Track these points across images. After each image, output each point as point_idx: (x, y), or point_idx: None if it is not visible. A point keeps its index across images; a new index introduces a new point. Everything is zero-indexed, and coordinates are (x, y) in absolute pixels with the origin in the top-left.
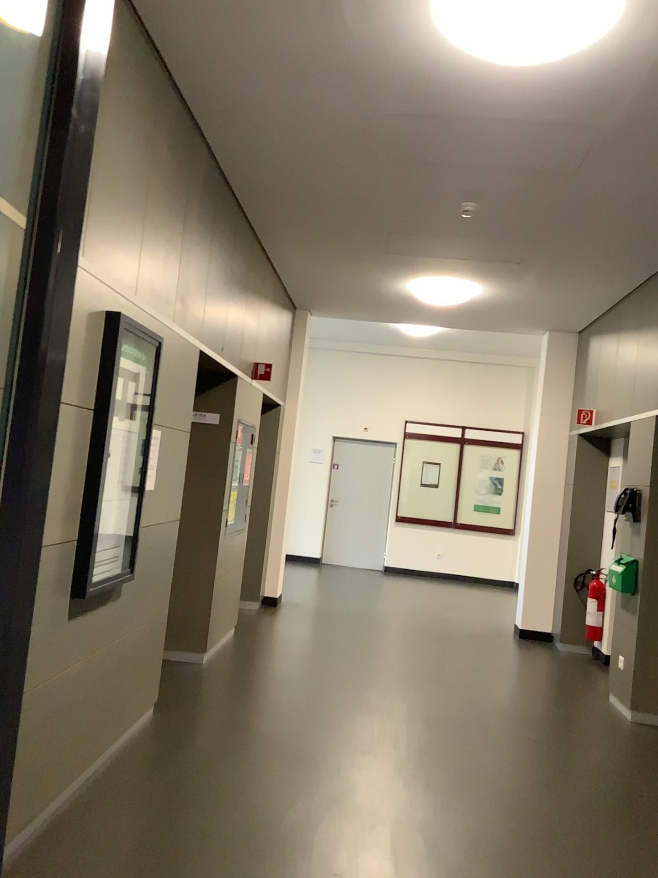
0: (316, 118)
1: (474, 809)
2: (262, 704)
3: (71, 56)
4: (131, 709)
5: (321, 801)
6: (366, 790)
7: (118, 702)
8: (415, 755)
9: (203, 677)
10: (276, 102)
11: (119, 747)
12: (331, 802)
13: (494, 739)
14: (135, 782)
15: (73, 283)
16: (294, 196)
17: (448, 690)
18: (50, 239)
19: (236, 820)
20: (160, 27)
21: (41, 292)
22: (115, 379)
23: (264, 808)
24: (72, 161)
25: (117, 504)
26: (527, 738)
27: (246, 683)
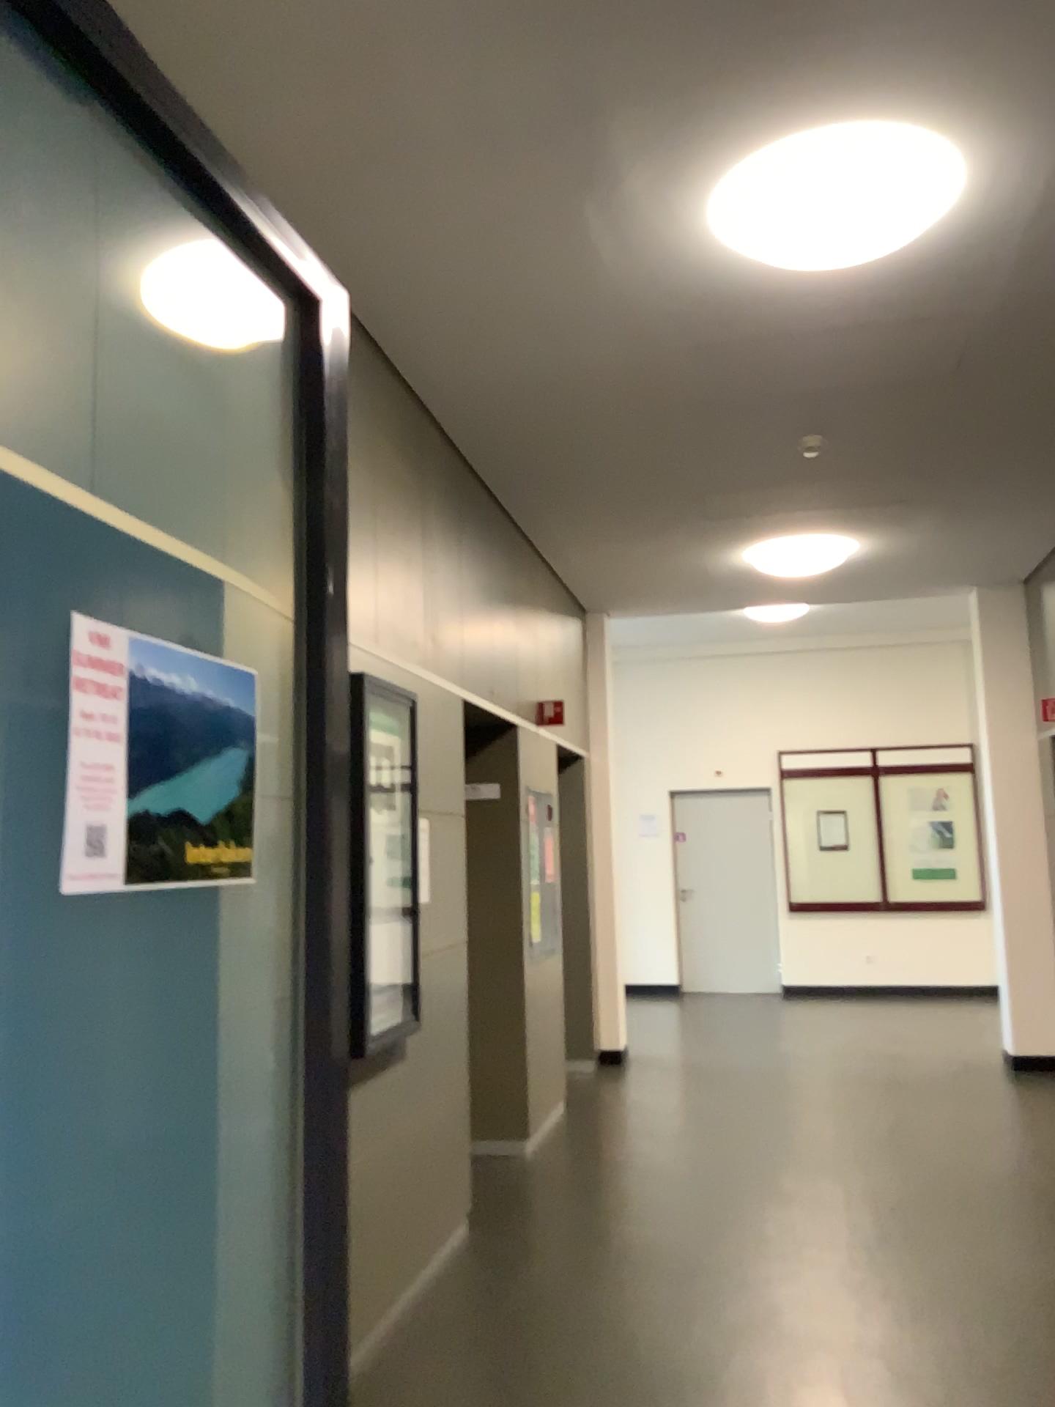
0: (581, 370)
1: (957, 1321)
2: (621, 1202)
3: (316, 430)
4: (436, 1220)
5: (725, 1326)
6: (791, 1307)
7: (419, 1208)
8: (858, 1254)
9: (528, 1173)
10: (525, 360)
11: (429, 1276)
12: (741, 1326)
13: (980, 1221)
14: (458, 1321)
15: (344, 671)
16: (565, 467)
17: (901, 1159)
18: (318, 629)
19: (608, 1360)
20: (368, 303)
21: (315, 689)
22: (364, 761)
23: (645, 1342)
24: (330, 541)
25: (387, 928)
26: (1033, 1215)
27: (592, 1176)
